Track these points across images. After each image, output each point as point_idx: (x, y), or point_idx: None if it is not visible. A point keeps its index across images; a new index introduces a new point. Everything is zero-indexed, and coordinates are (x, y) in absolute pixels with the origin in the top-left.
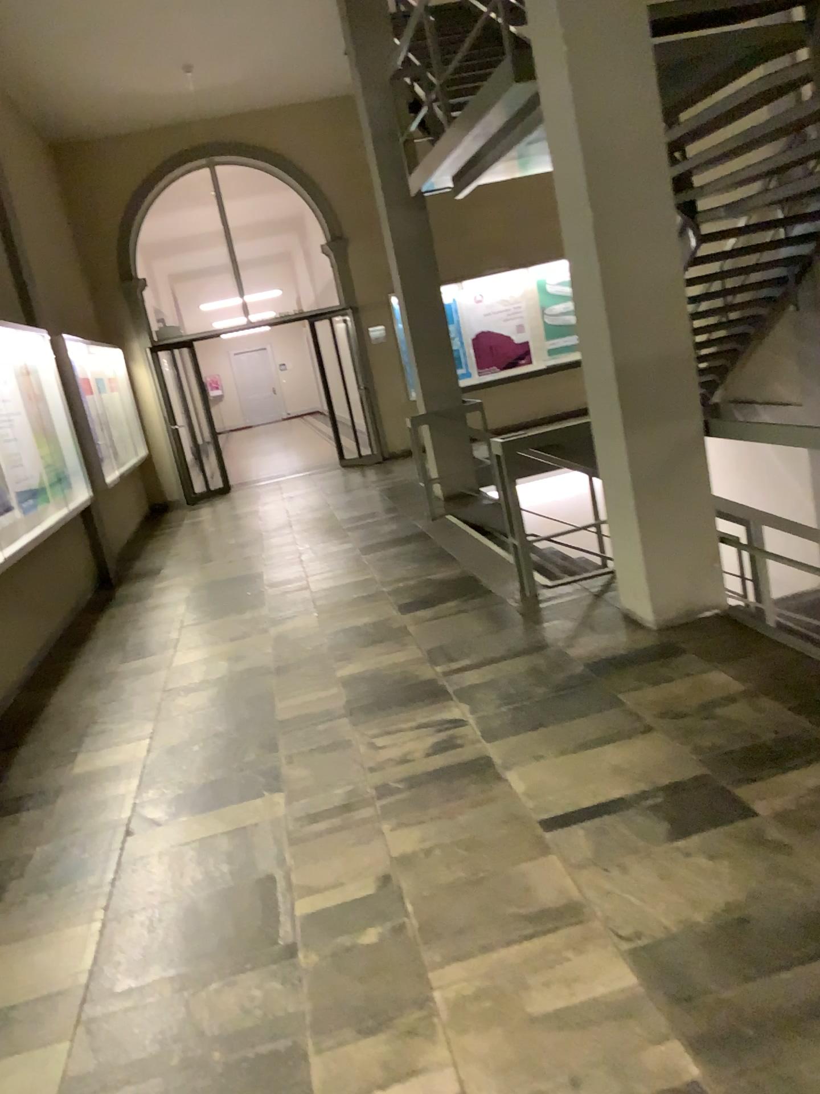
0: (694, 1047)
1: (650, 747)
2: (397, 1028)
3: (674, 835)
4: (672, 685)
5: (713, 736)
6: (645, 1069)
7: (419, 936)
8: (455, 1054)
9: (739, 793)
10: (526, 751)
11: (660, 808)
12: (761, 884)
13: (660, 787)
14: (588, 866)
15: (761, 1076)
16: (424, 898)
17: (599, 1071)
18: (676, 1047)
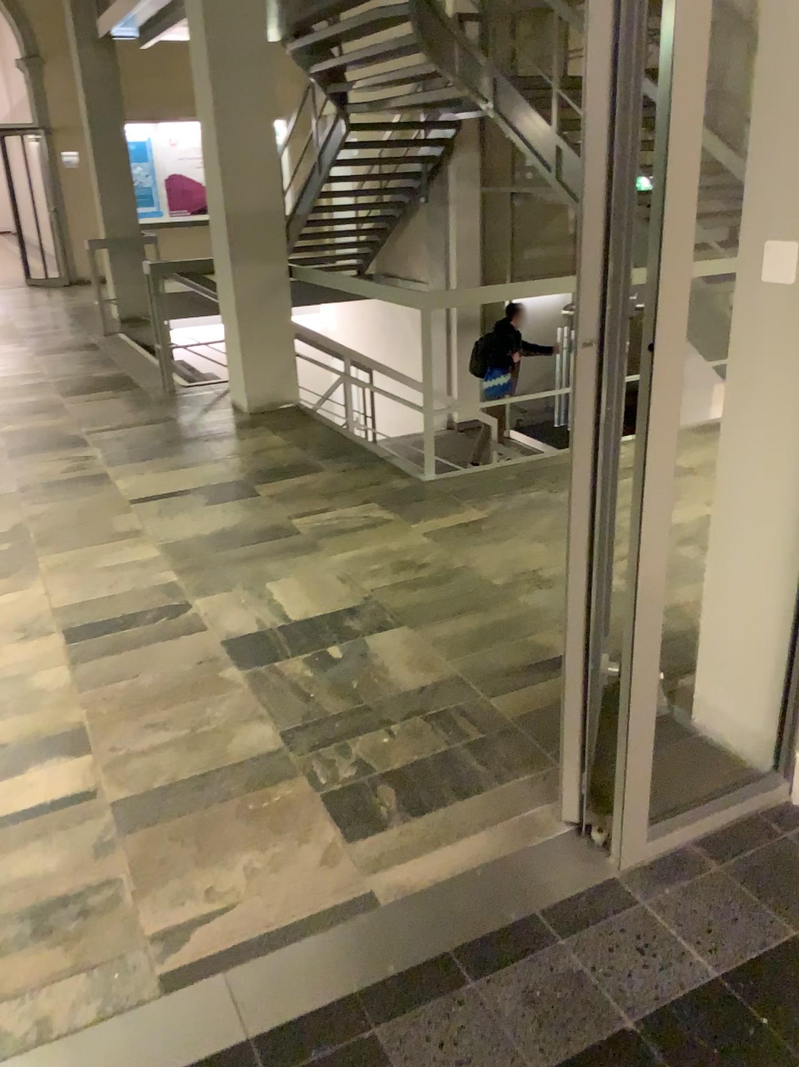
0: (177, 571)
1: (213, 468)
2: (15, 575)
3: (207, 502)
4: (241, 439)
5: (253, 462)
6: (149, 579)
7: (36, 544)
8: (47, 582)
9: (253, 486)
10: (132, 469)
11: (204, 492)
12: (244, 520)
13: (209, 484)
14: (151, 516)
15: (205, 577)
16: (43, 530)
17: (125, 582)
18: (167, 571)
